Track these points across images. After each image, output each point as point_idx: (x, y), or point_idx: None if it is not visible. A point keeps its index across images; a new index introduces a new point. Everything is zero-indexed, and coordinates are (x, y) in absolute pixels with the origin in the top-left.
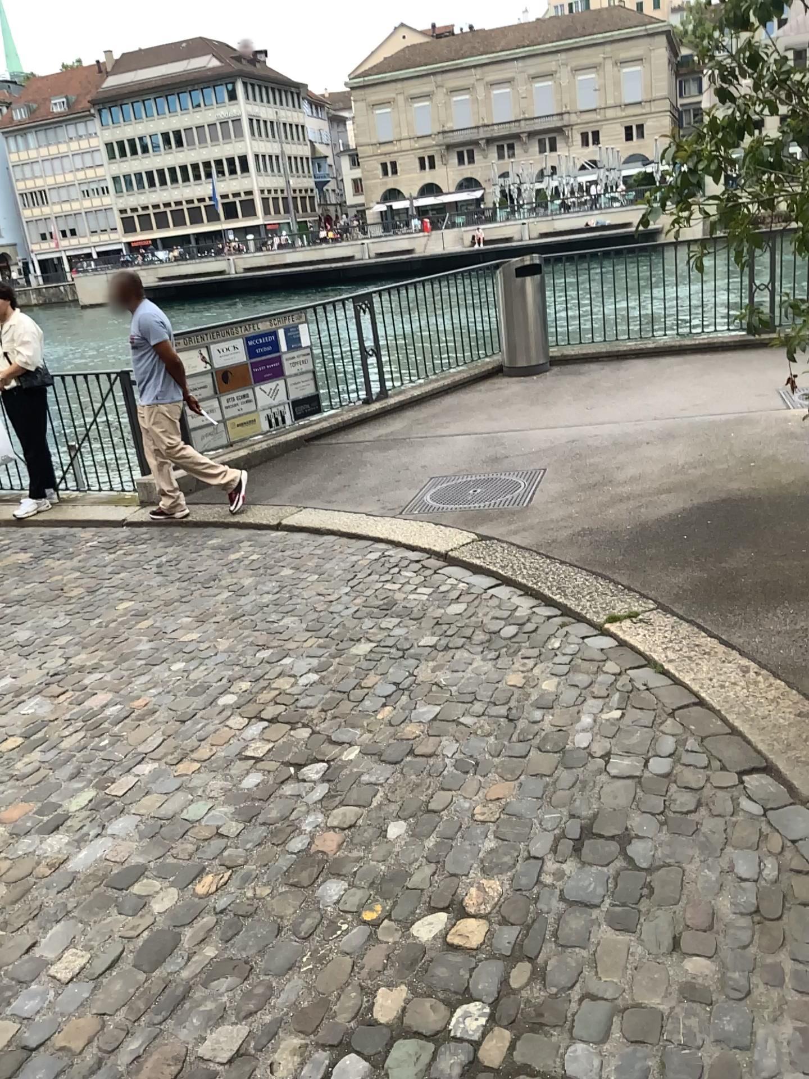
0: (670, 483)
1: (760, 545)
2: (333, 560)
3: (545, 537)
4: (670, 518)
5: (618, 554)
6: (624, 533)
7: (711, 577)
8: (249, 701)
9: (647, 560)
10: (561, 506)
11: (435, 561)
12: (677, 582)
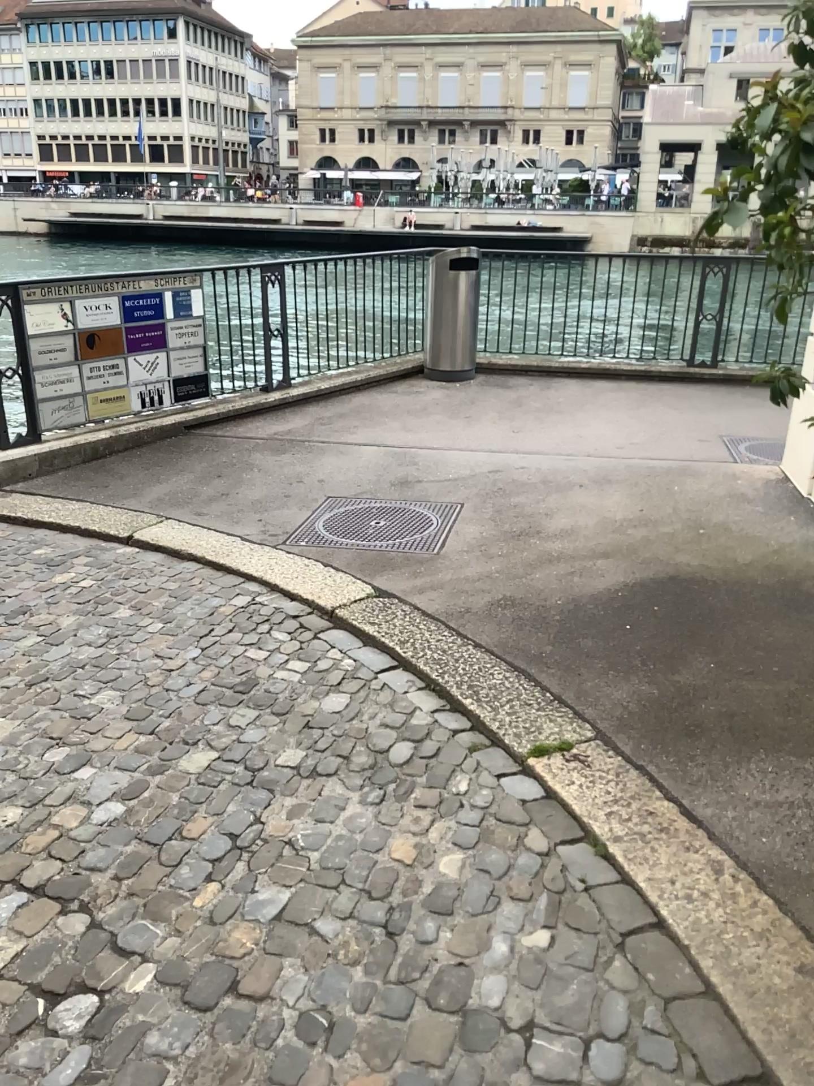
0: (609, 547)
1: (722, 653)
2: (188, 601)
3: (456, 603)
4: (610, 598)
5: (545, 642)
6: (553, 612)
7: (664, 697)
8: (14, 844)
9: (581, 658)
10: (478, 561)
11: (316, 618)
12: (620, 698)
